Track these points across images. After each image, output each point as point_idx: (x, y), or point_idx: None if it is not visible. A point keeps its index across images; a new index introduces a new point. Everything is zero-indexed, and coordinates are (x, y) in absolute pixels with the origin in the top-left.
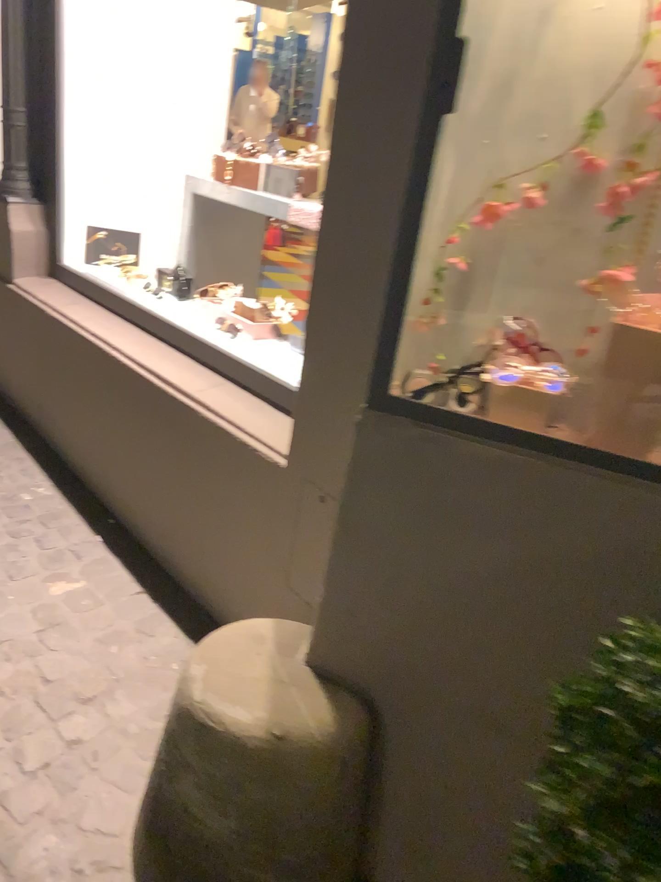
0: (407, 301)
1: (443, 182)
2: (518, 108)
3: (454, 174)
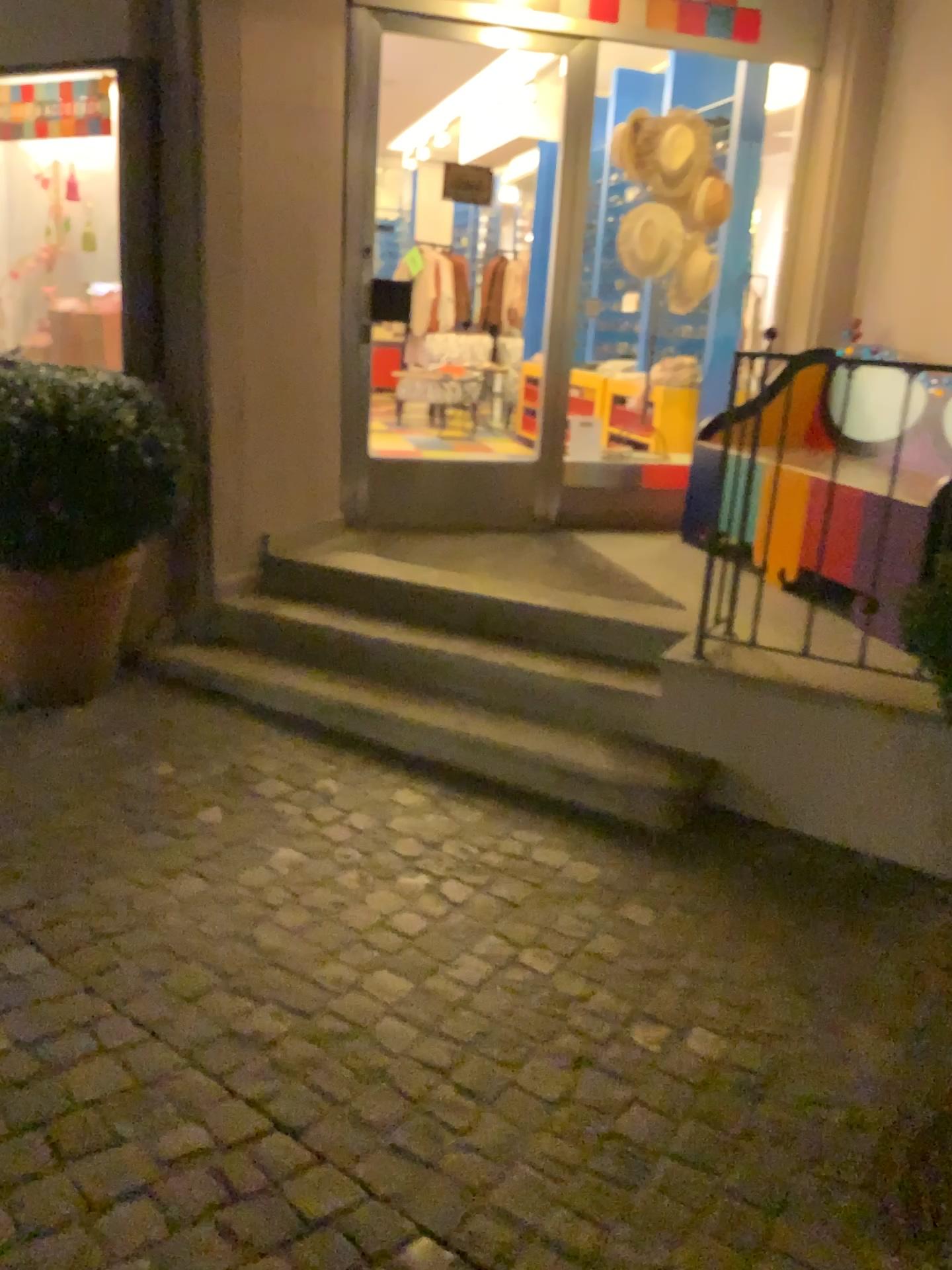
0: (4, 319)
1: (10, 264)
2: (29, 229)
3: (14, 260)
